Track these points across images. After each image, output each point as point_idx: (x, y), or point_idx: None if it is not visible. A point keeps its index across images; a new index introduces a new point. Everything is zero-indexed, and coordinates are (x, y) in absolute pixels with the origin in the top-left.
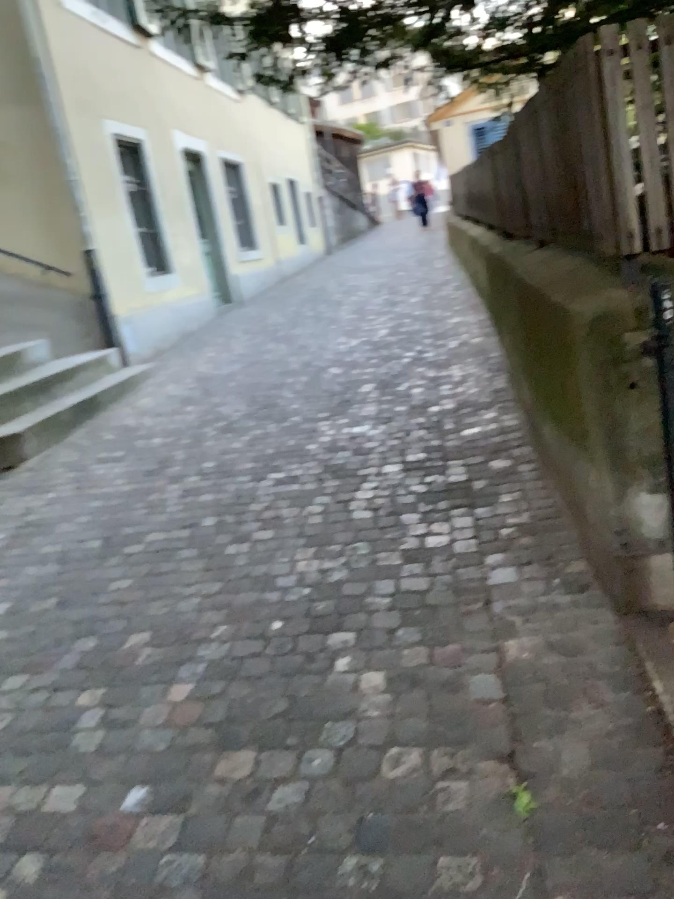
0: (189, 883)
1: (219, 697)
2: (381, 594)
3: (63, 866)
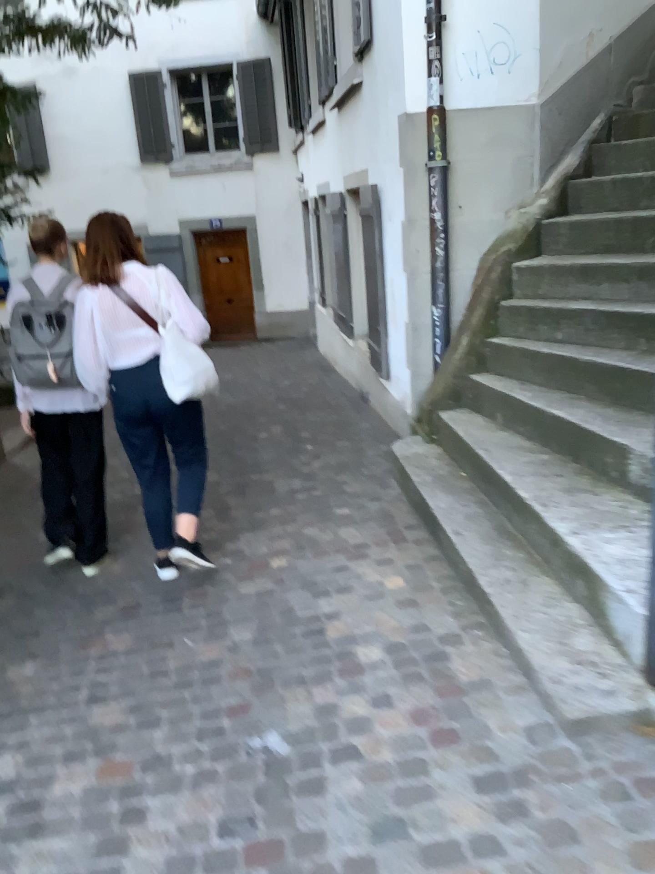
0: None
1: None
2: None
3: None
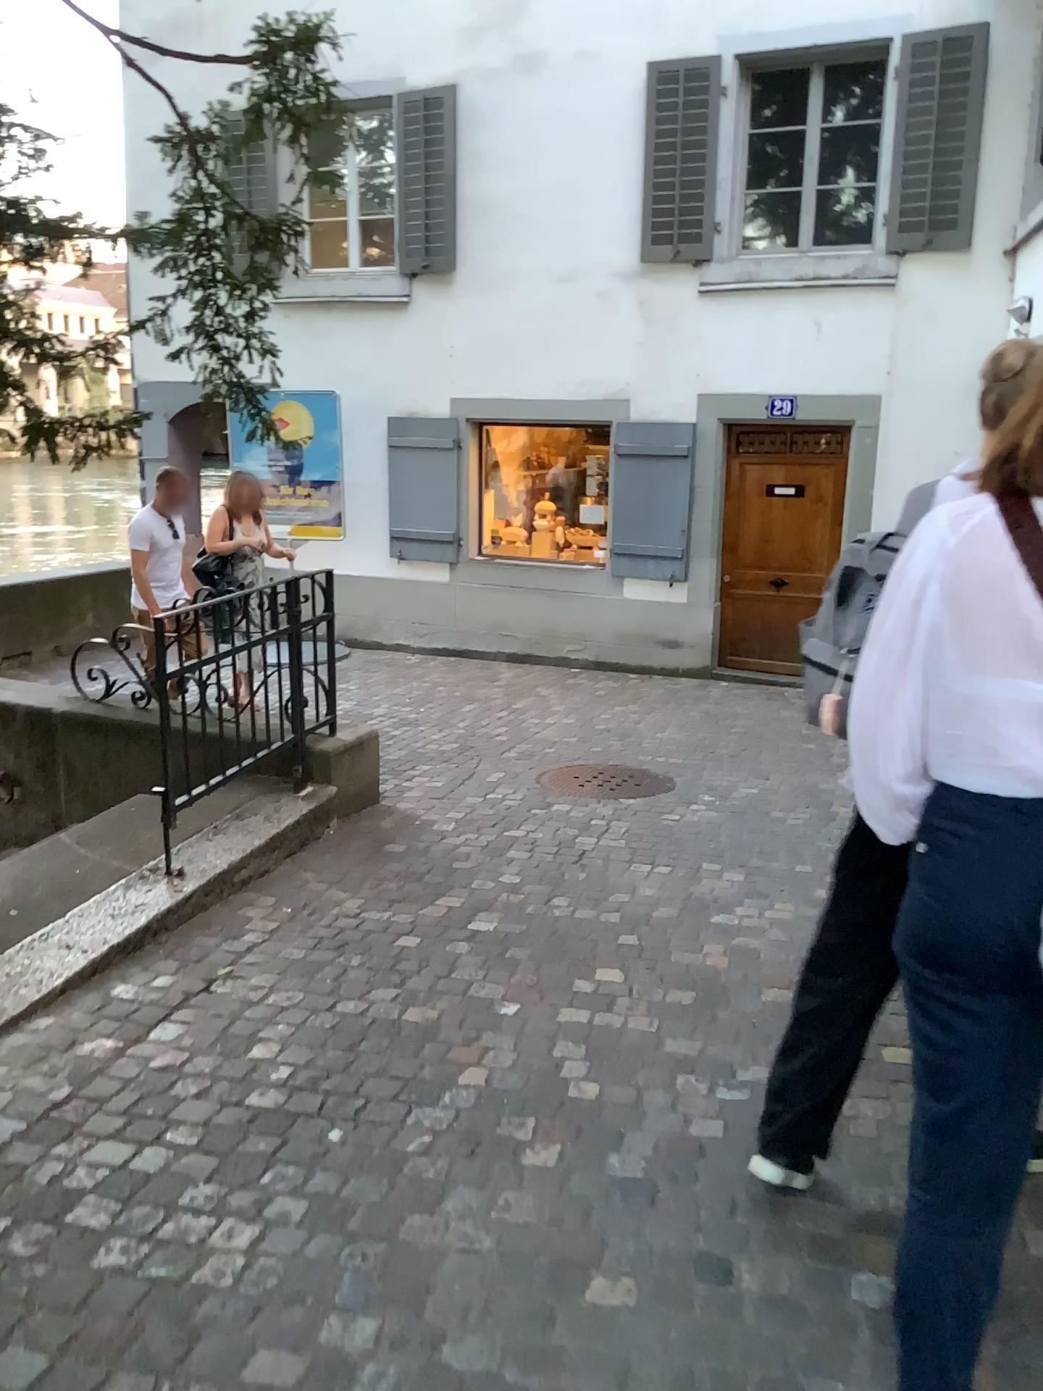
0: (462, 962)
1: (429, 1062)
2: (167, 1145)
3: (557, 981)
